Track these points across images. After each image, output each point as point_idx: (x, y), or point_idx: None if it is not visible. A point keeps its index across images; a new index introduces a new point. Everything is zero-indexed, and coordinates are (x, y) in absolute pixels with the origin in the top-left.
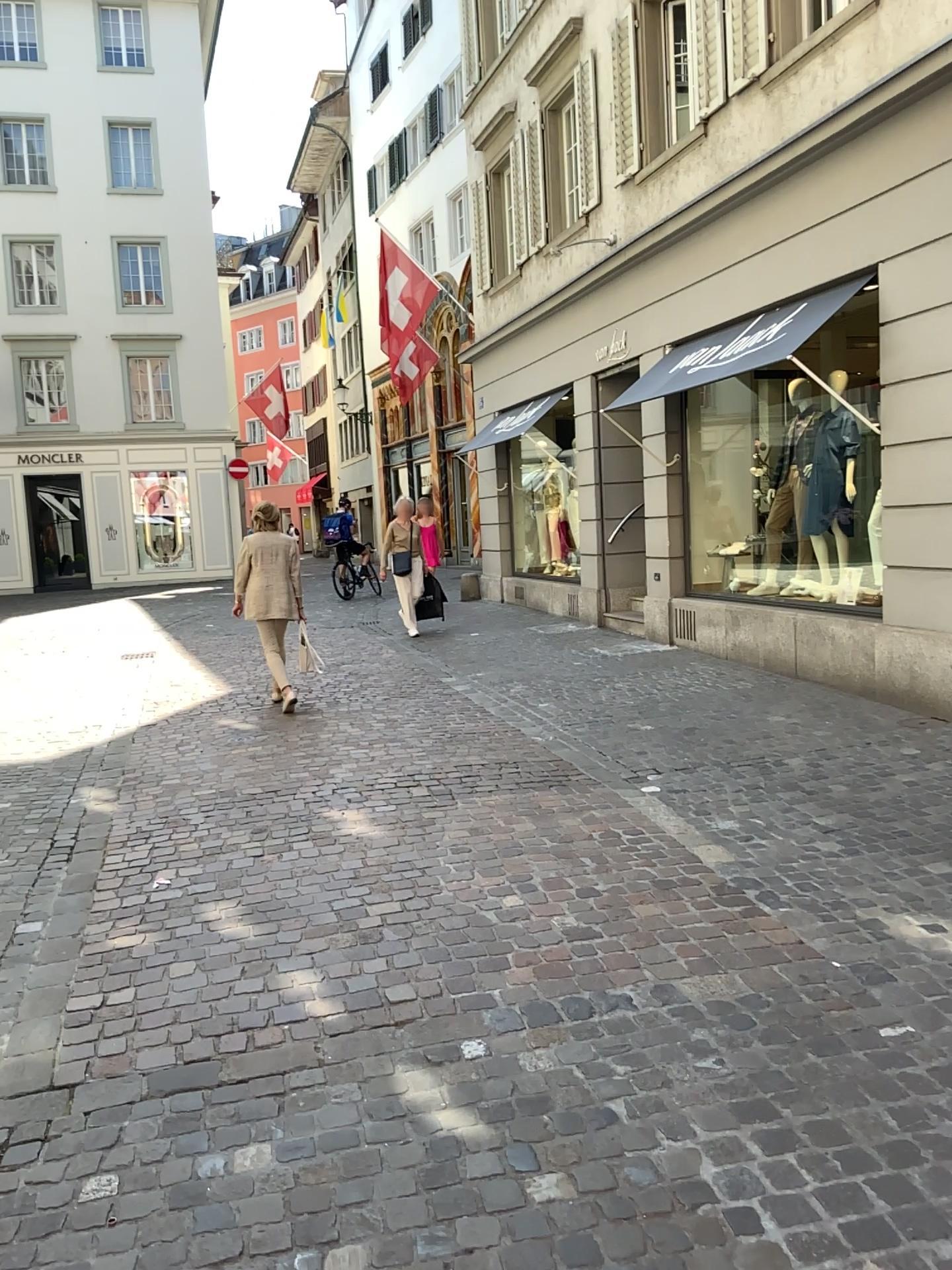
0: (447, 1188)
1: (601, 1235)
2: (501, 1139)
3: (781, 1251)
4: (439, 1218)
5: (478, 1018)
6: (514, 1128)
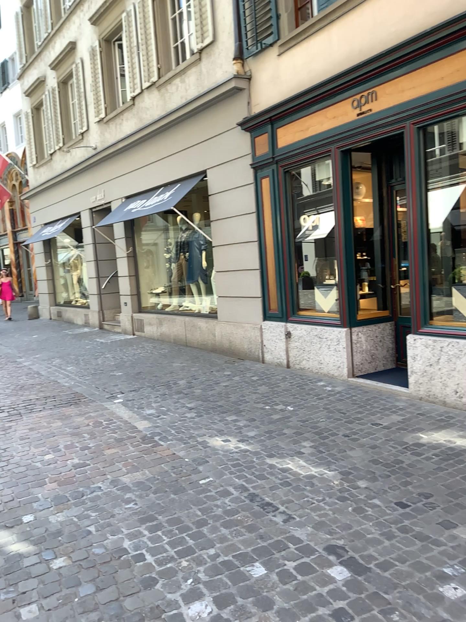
0: (14, 572)
1: (81, 574)
2: (40, 549)
3: (151, 563)
4: (11, 584)
5: (31, 506)
6: (46, 544)
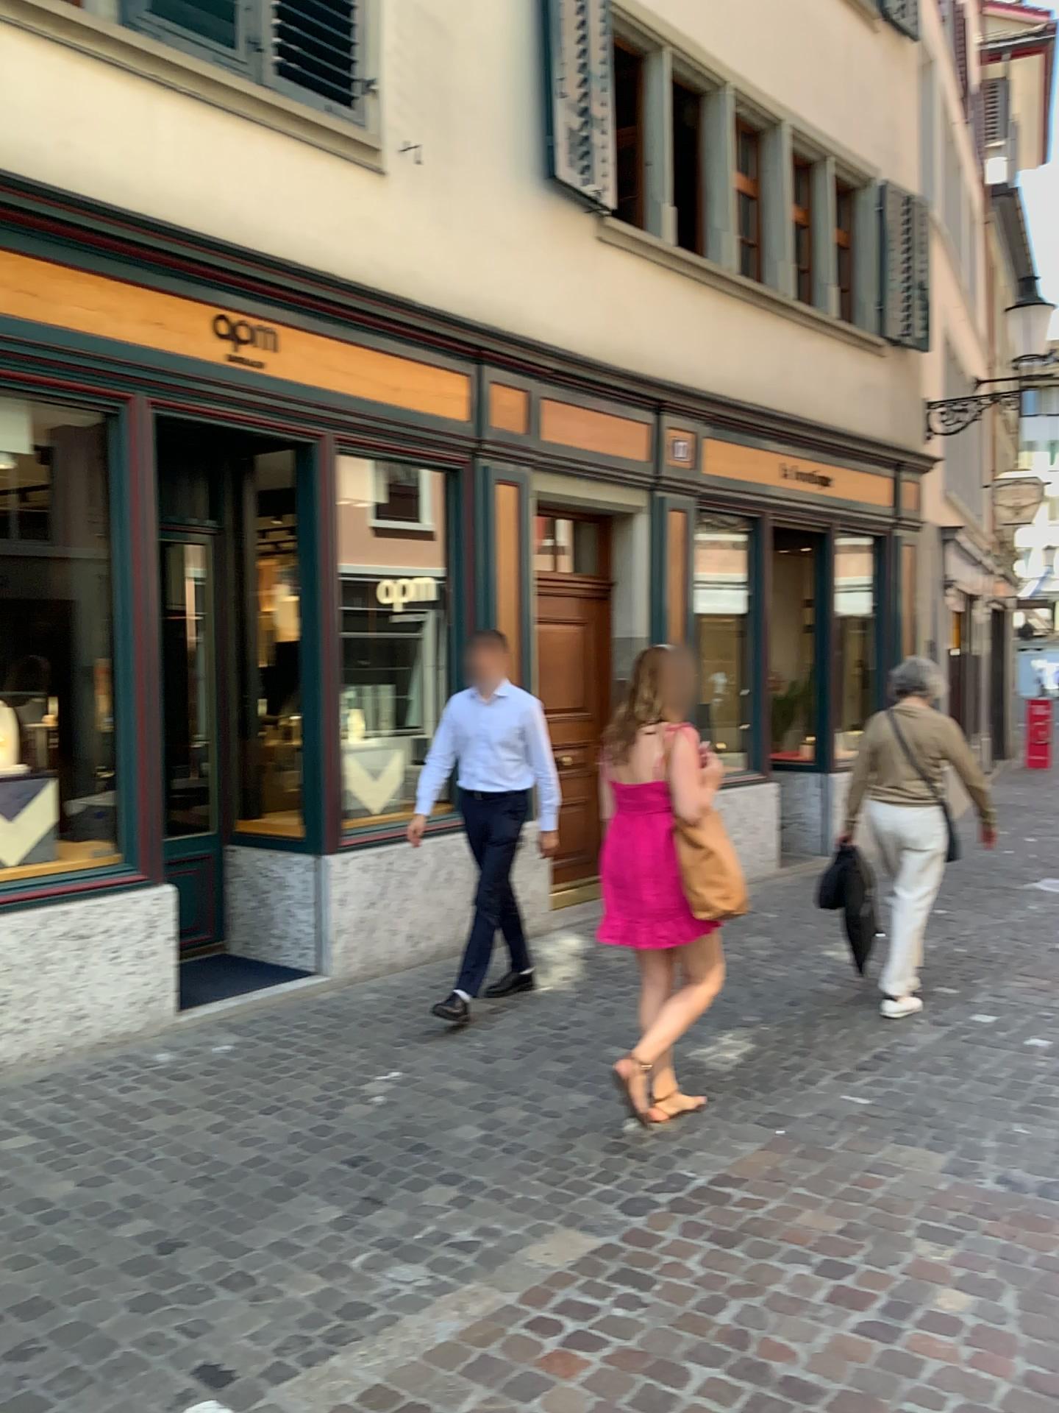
0: None
1: None
2: None
3: None
4: None
5: None
6: None
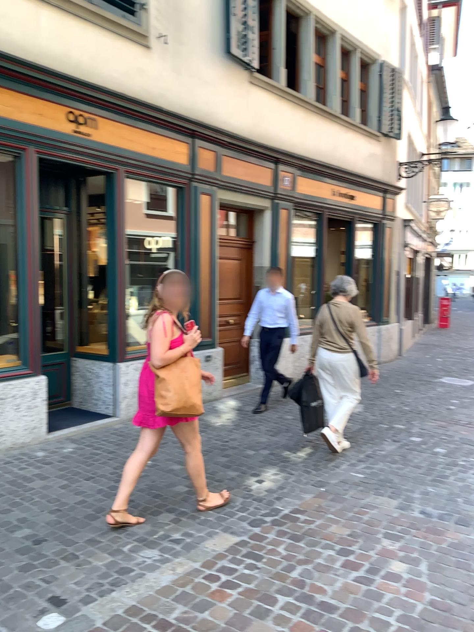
0: None
1: None
2: None
3: None
4: None
5: None
6: None
